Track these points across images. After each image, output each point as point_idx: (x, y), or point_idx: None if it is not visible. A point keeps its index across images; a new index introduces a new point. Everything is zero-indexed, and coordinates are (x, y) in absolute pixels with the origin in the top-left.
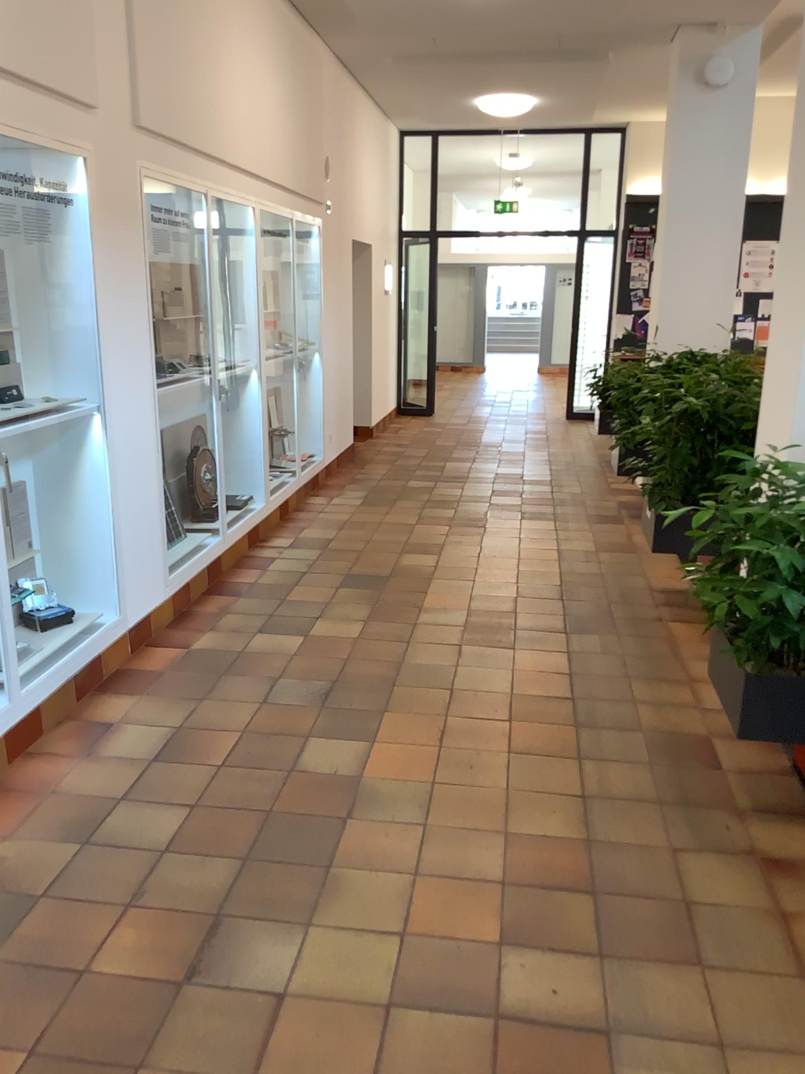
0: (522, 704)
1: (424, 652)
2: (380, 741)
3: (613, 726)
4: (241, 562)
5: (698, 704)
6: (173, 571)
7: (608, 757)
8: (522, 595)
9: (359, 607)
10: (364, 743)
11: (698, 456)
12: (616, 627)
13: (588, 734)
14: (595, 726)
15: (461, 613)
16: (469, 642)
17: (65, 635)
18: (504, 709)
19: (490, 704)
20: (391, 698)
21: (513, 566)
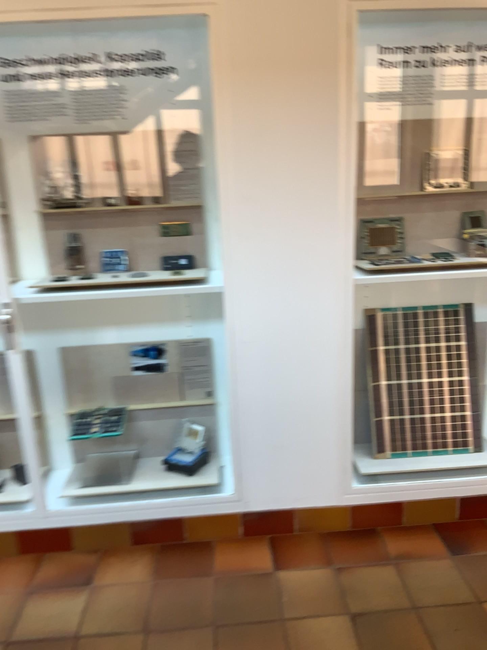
0: None
1: None
2: None
3: None
4: None
5: None
6: (385, 483)
7: None
8: None
9: None
10: None
11: None
12: None
13: None
14: None
15: None
16: None
17: (169, 484)
18: None
19: None
20: None
21: None
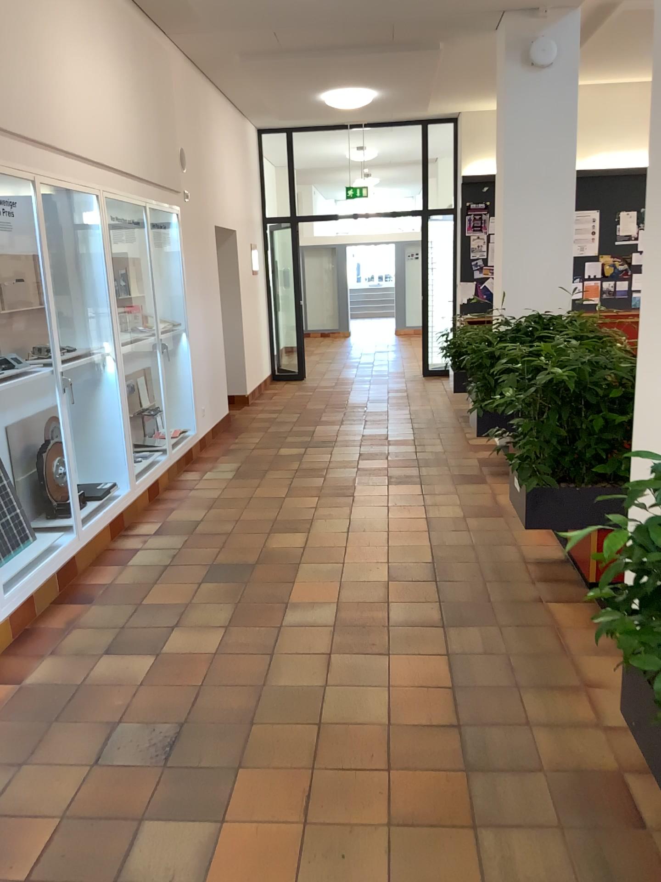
0: (400, 739)
1: (289, 667)
2: (231, 818)
3: (509, 769)
4: (100, 559)
5: (601, 724)
6: (15, 585)
7: (509, 823)
8: (393, 580)
9: (221, 608)
10: (210, 825)
11: (567, 427)
12: (495, 616)
13: (480, 786)
14: (488, 771)
15: (329, 610)
16: (338, 649)
17: None
18: (380, 752)
19: (363, 742)
20: (248, 742)
21: (382, 544)
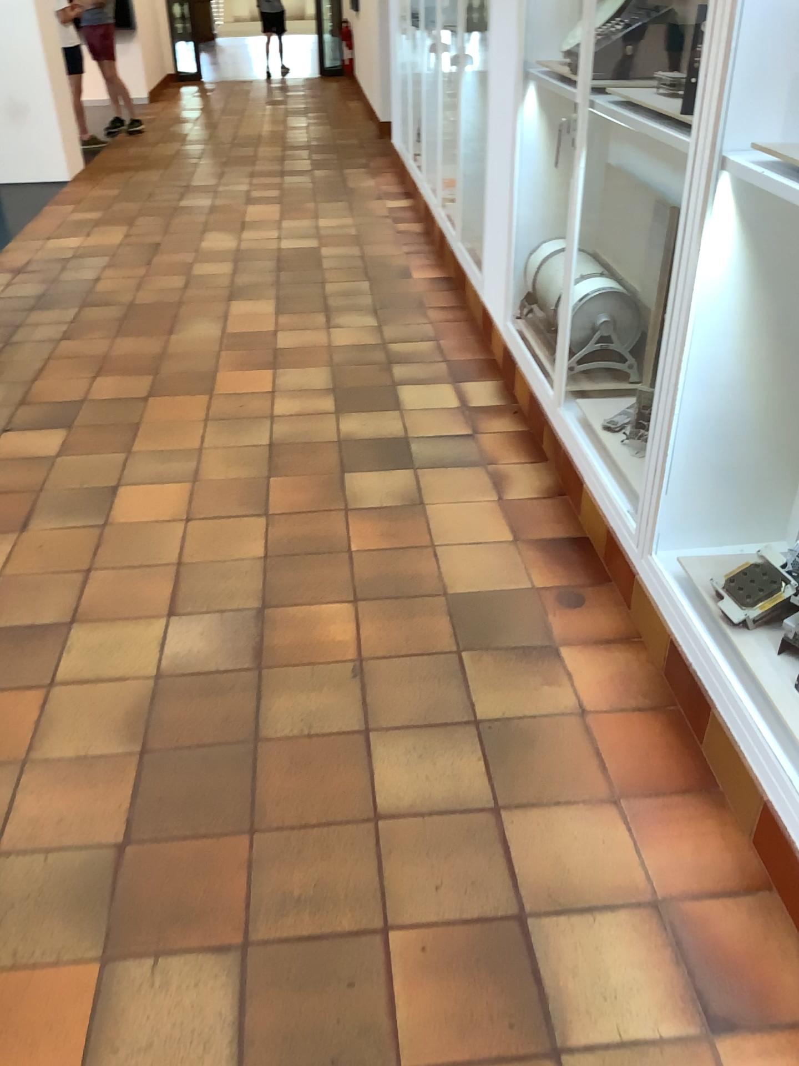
0: None
1: None
2: None
3: None
4: None
5: None
6: None
7: None
8: None
9: None
10: None
11: None
12: None
13: None
14: None
15: None
16: None
17: None
18: None
19: None
20: None
21: None
